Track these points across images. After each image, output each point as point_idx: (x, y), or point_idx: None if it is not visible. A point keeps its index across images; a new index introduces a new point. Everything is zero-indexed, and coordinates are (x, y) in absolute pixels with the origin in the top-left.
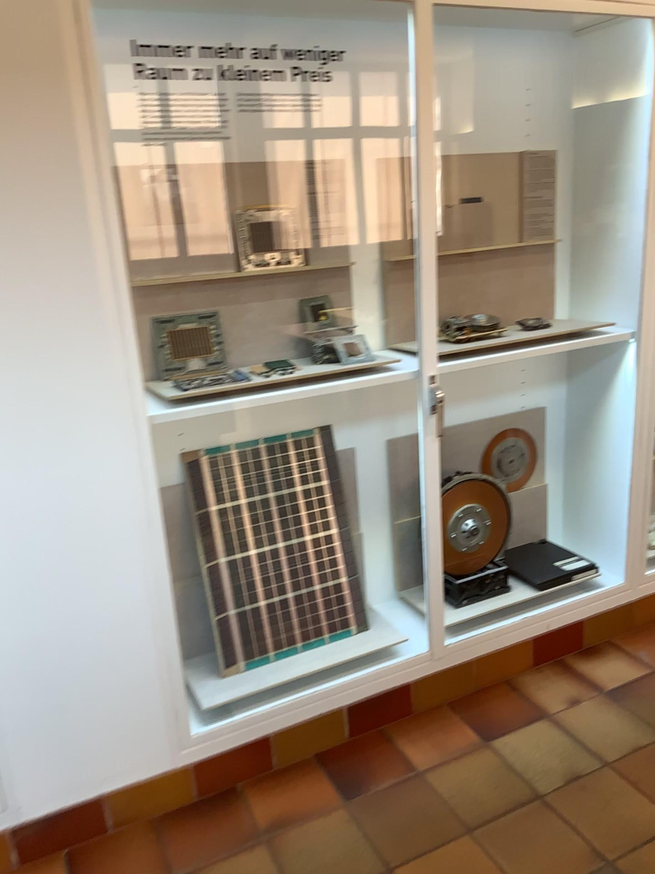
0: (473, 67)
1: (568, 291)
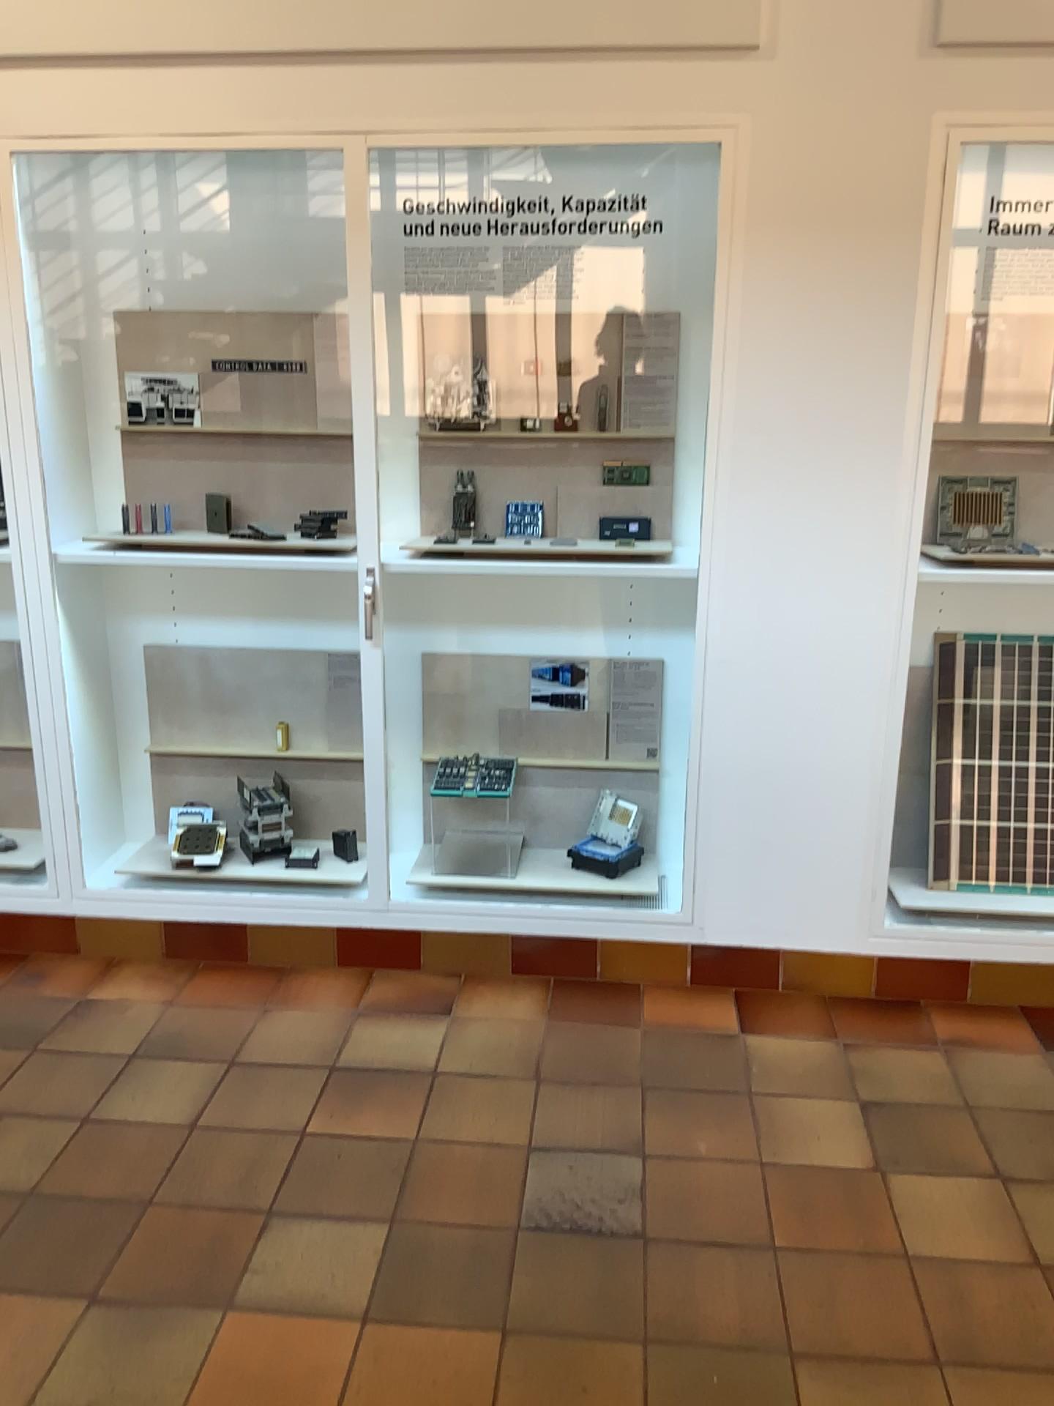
0: None
1: None
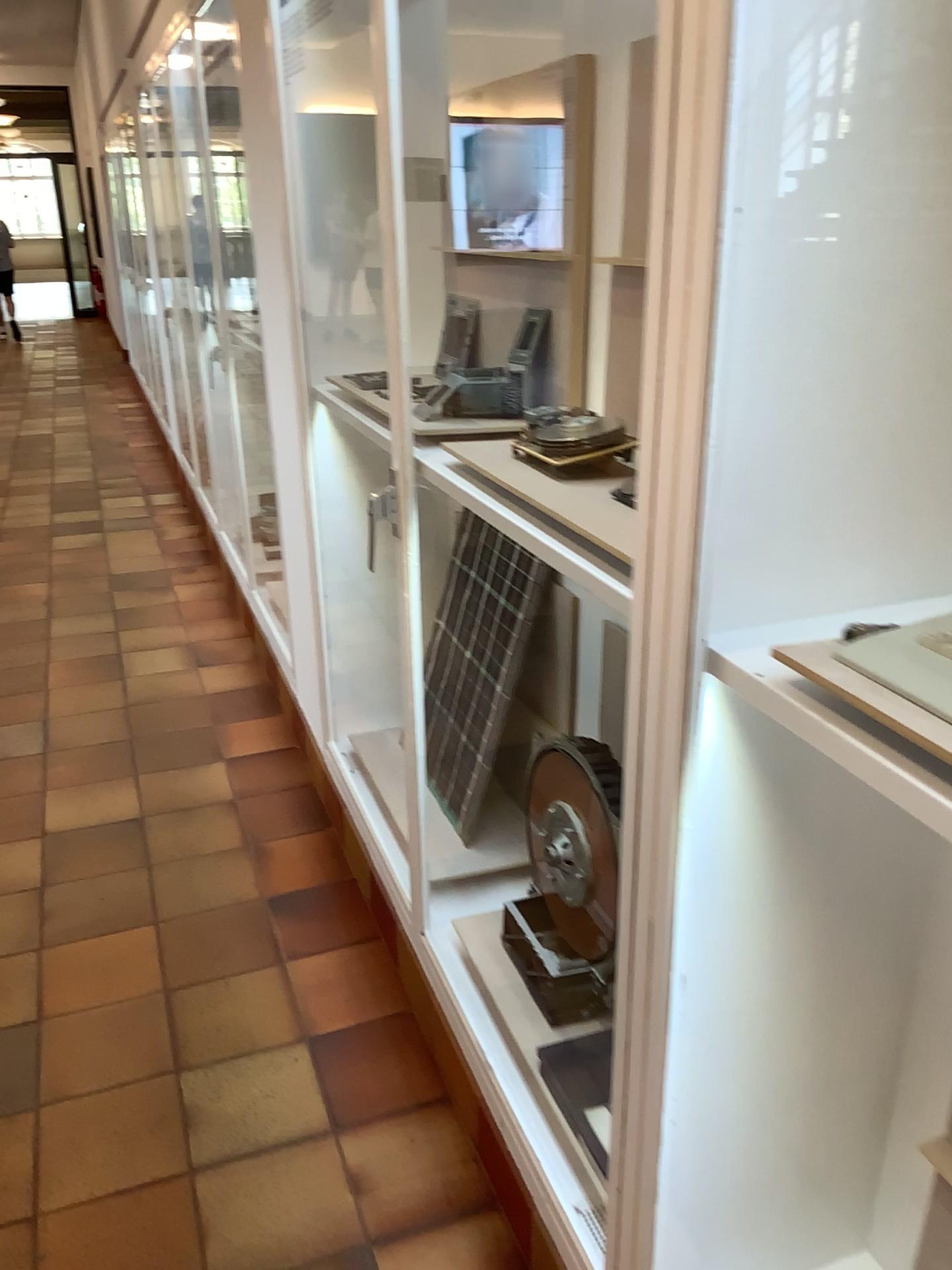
0: None
1: None
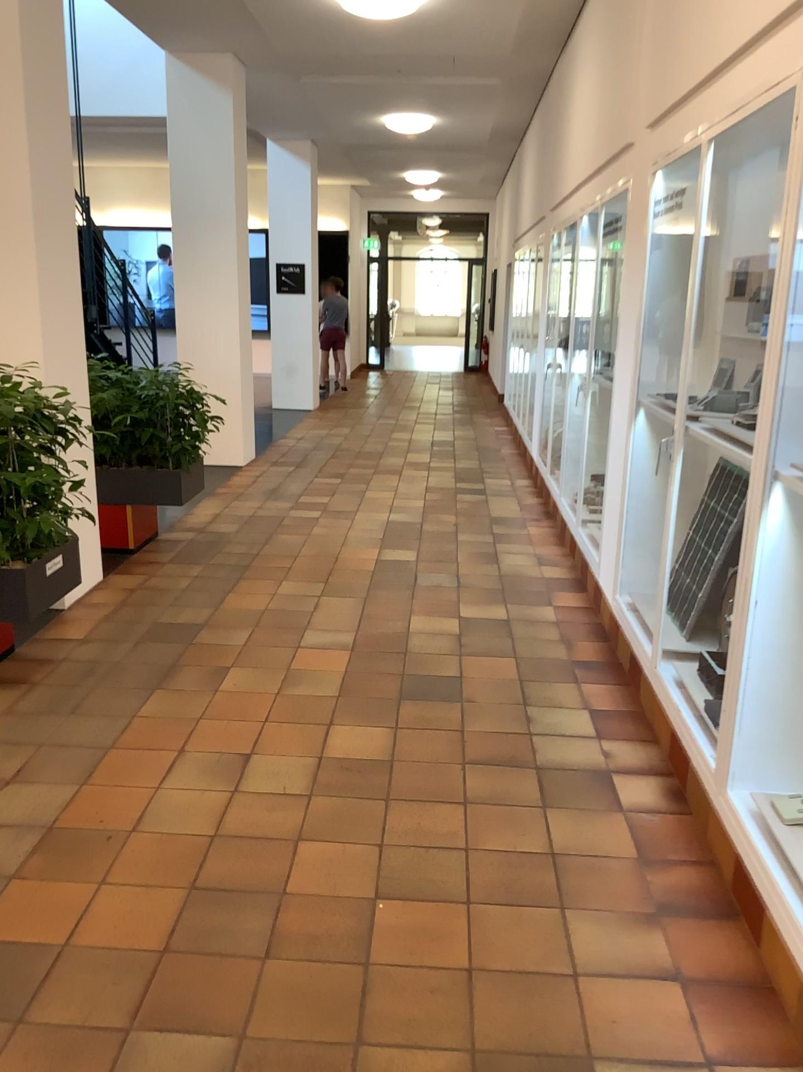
0: None
1: None
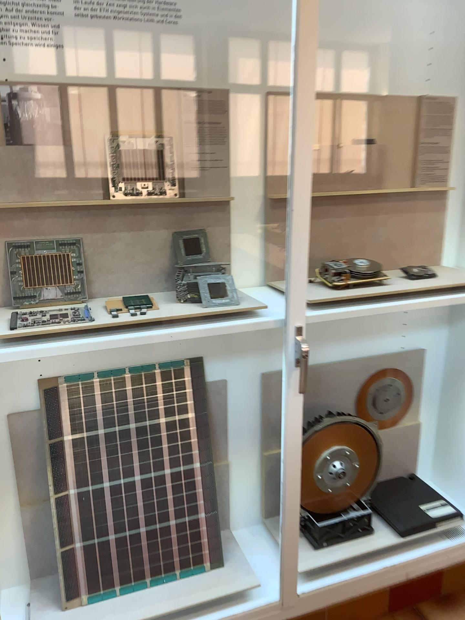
0: (376, 4)
1: (457, 240)
